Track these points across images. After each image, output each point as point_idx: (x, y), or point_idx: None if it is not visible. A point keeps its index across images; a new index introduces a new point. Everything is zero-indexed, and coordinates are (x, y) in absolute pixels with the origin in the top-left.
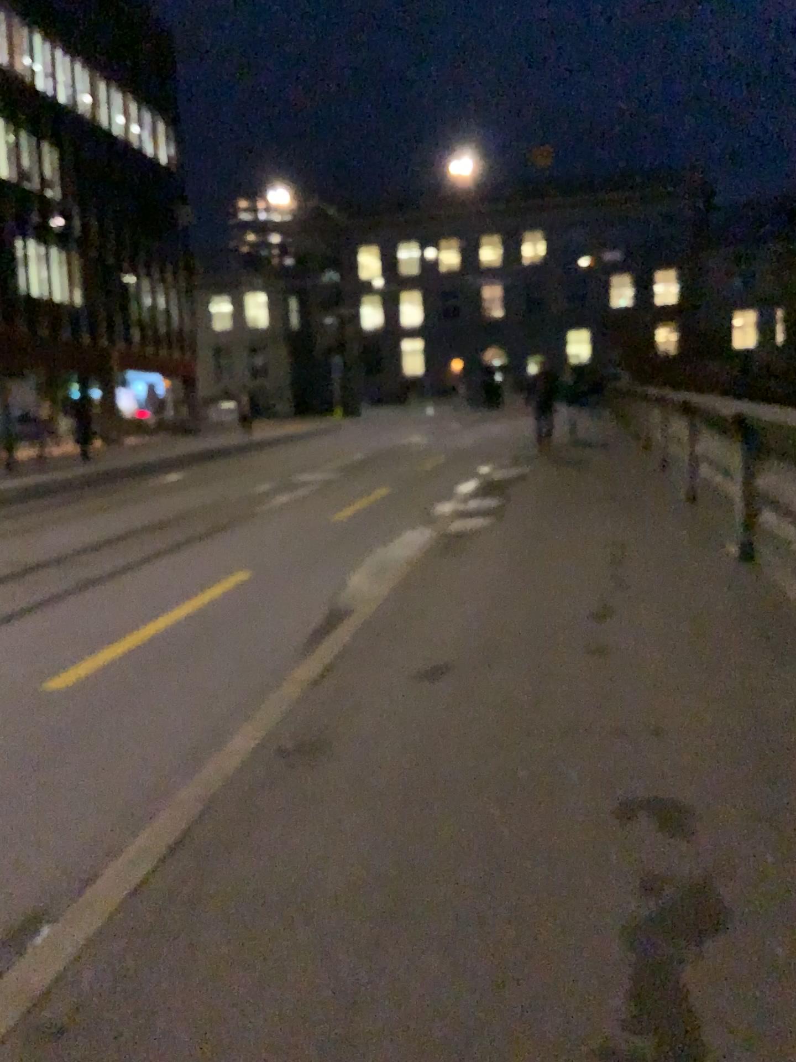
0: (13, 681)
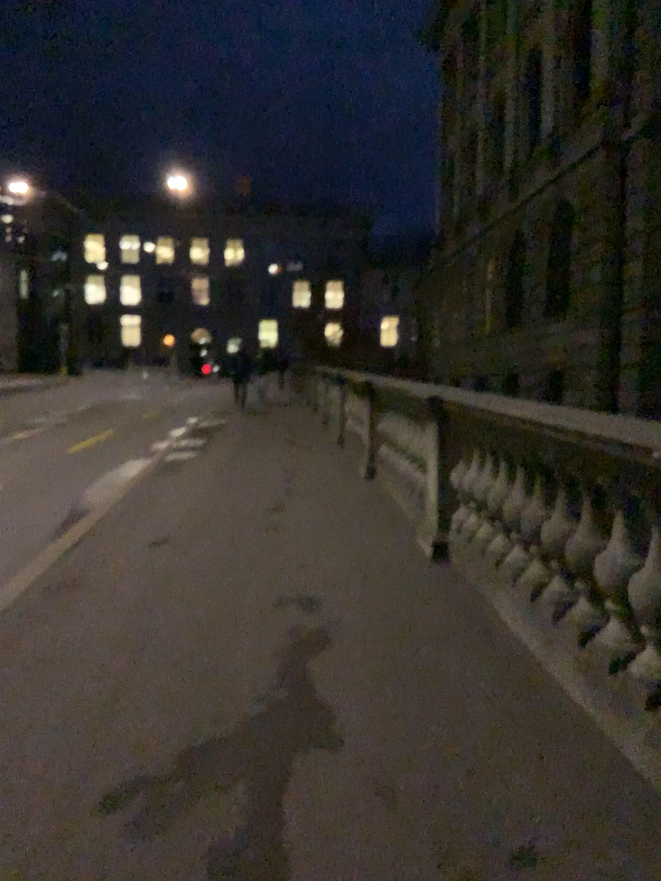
0: None
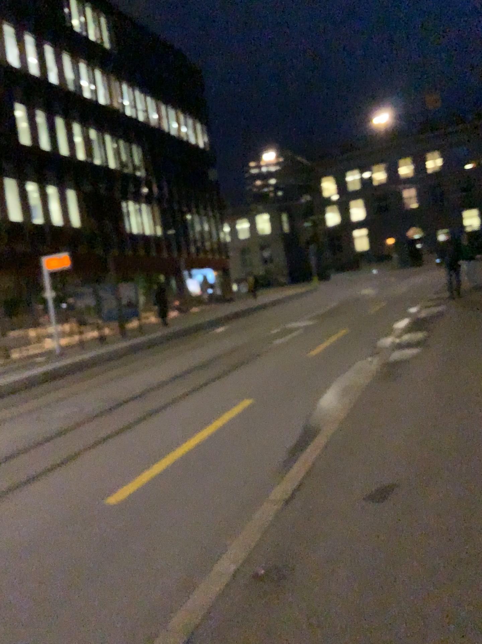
0: (90, 496)
